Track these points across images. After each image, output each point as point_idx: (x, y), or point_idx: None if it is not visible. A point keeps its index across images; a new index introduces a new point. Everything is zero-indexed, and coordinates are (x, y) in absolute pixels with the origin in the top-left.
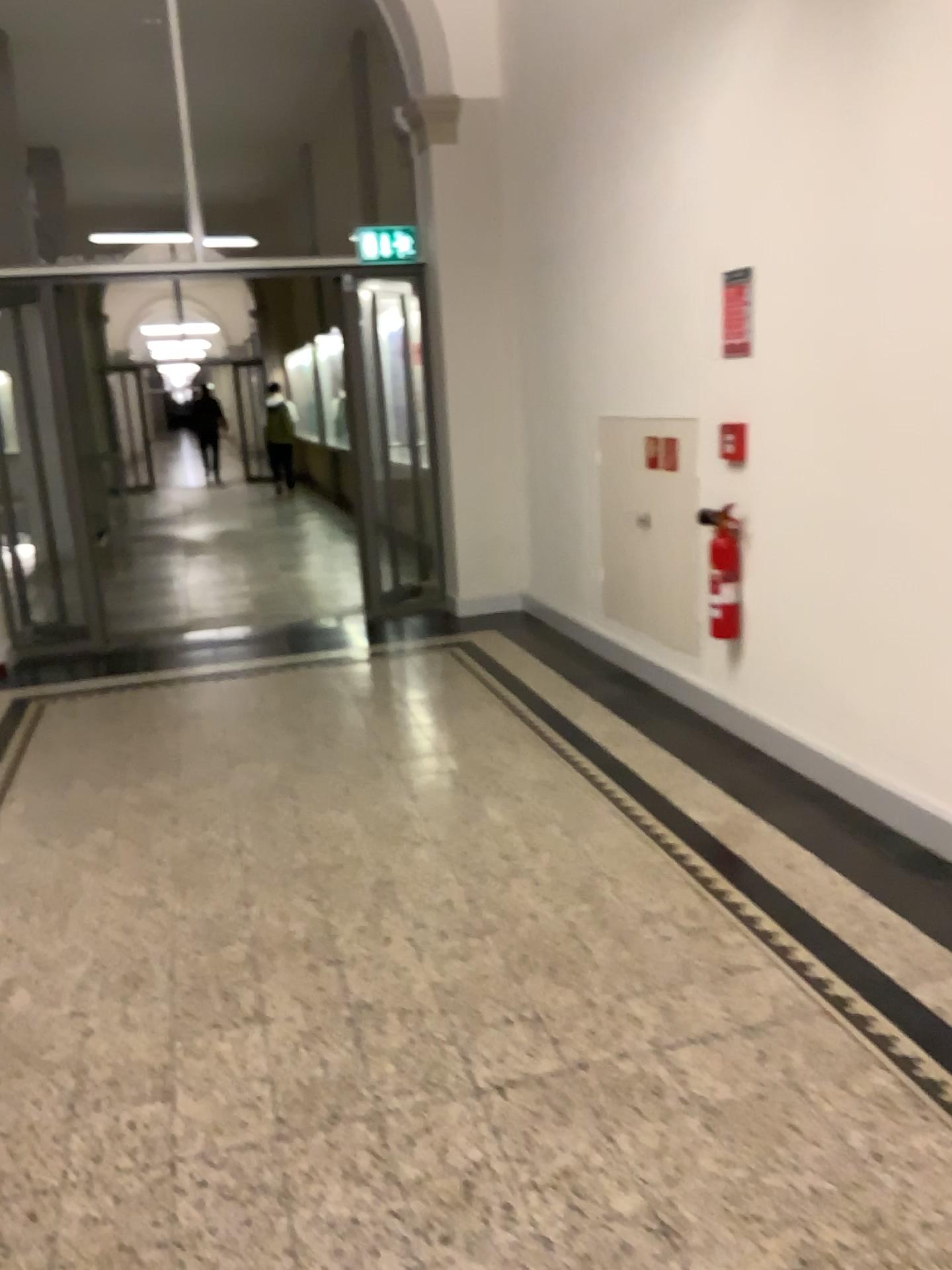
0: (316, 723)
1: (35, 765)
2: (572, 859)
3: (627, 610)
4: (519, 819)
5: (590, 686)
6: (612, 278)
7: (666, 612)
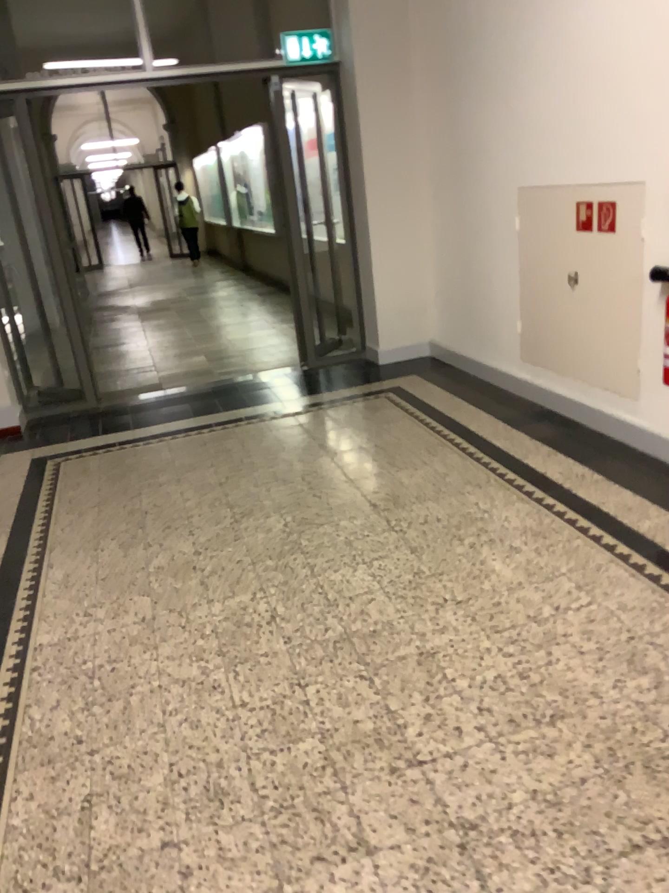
0: (296, 472)
1: (63, 529)
2: (600, 619)
3: (549, 357)
4: (526, 572)
5: (520, 424)
6: (540, 56)
7: (595, 359)
